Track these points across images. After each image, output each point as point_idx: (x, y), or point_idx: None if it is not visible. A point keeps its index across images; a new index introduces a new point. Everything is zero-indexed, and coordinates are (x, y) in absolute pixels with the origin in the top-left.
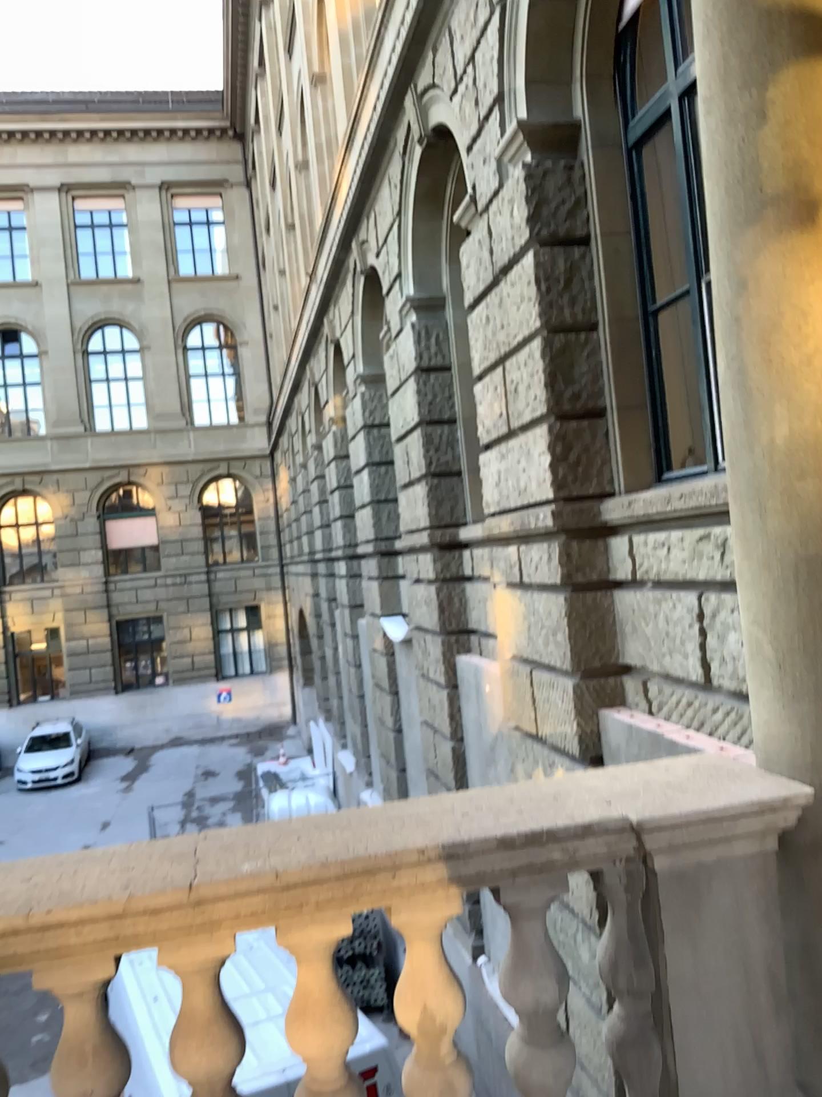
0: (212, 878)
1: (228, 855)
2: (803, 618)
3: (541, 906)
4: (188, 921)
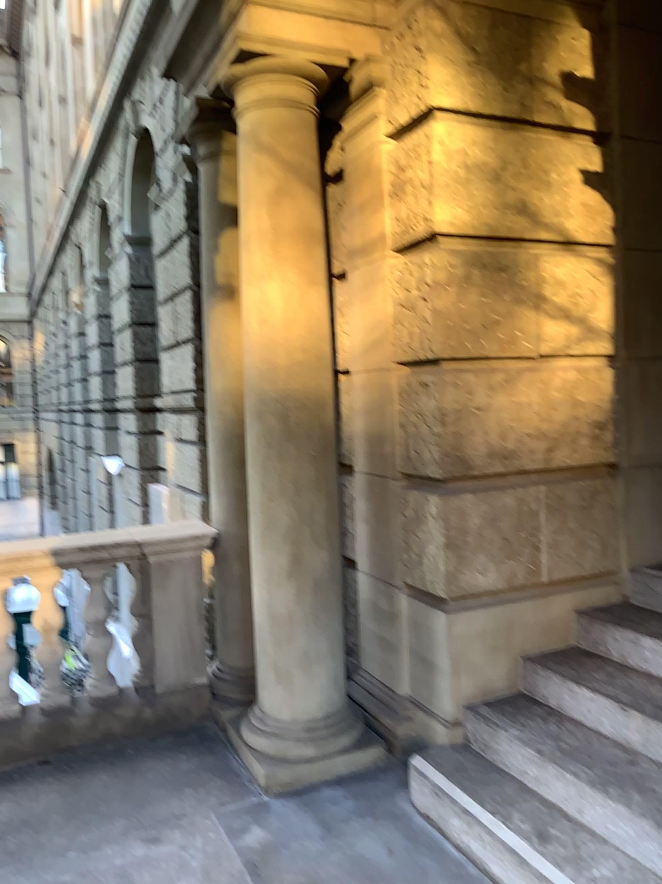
0: None
1: None
2: (223, 462)
3: (101, 577)
4: None
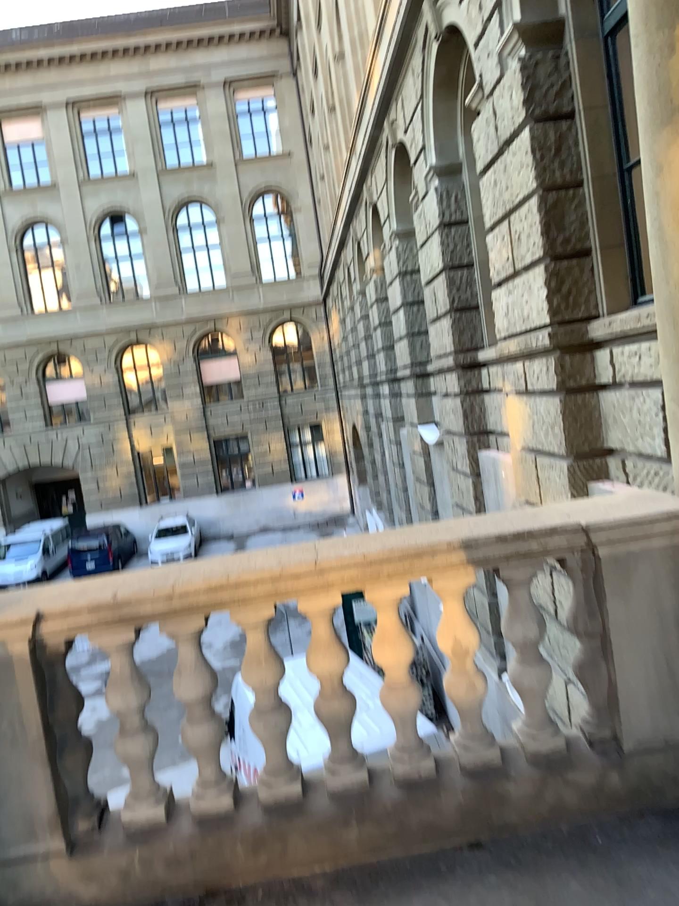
0: (327, 560)
1: (335, 548)
2: None
3: (526, 580)
4: (315, 583)
